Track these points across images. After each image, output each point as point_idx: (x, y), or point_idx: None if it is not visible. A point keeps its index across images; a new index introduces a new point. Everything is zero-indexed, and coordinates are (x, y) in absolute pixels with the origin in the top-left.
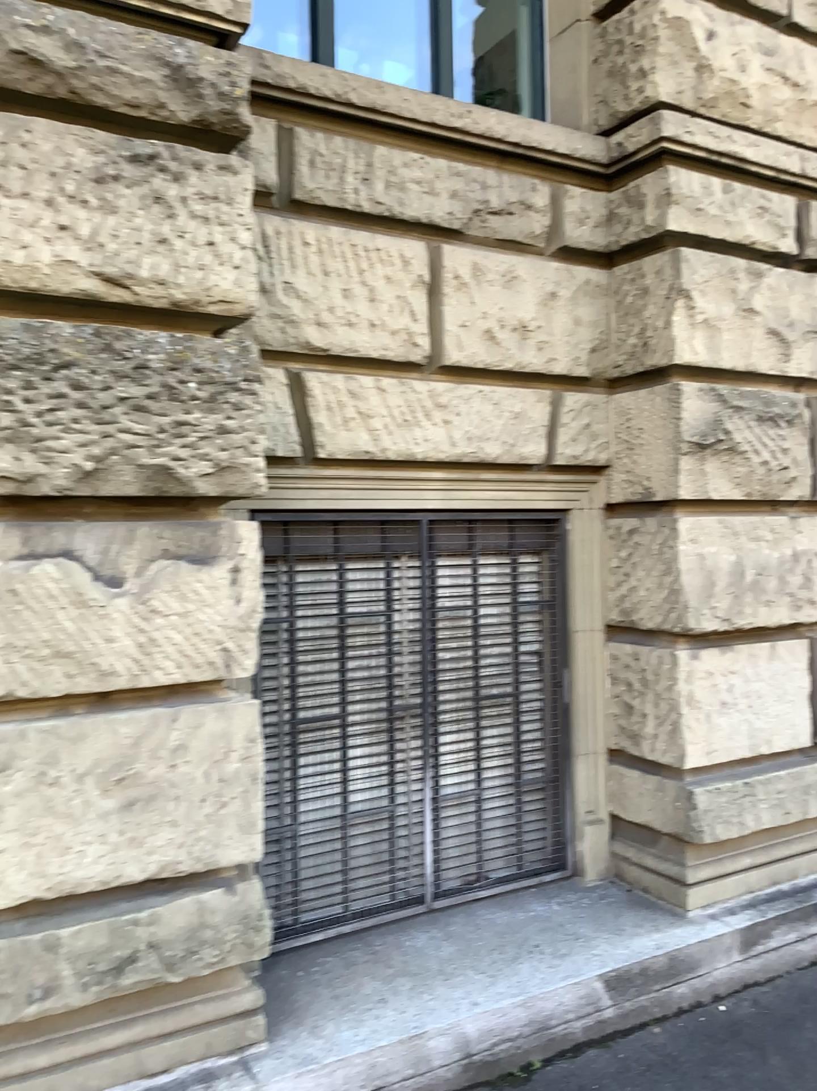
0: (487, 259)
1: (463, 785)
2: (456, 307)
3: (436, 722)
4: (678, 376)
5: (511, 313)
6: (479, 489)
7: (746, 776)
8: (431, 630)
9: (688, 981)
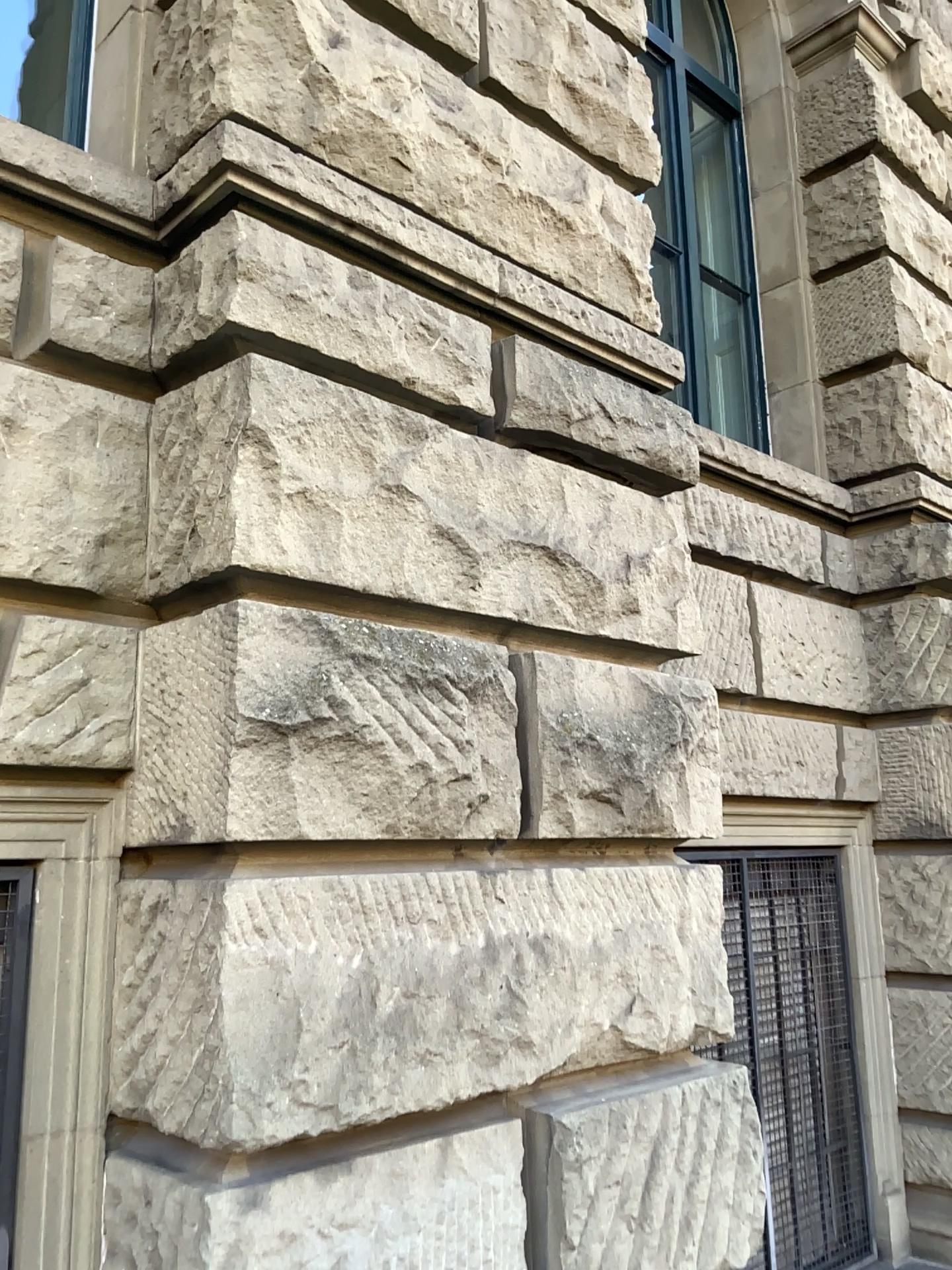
0: None
1: None
2: None
3: None
4: (247, 599)
5: None
6: None
7: None
8: None
9: None
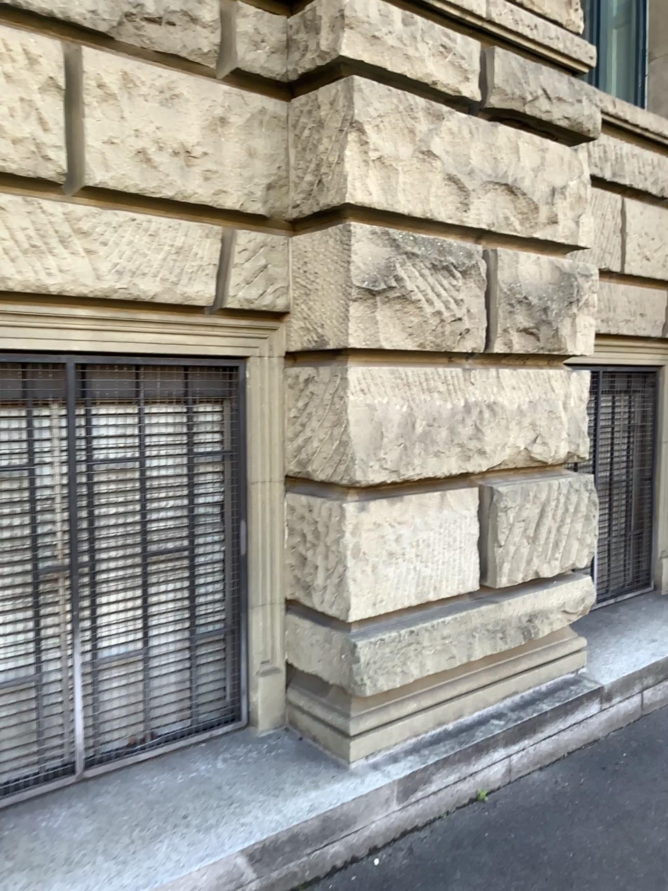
0: (146, 72)
1: (131, 642)
2: (106, 123)
3: (98, 579)
4: (355, 219)
5: (175, 137)
6: (136, 331)
7: (414, 625)
8: (91, 482)
9: (345, 837)
